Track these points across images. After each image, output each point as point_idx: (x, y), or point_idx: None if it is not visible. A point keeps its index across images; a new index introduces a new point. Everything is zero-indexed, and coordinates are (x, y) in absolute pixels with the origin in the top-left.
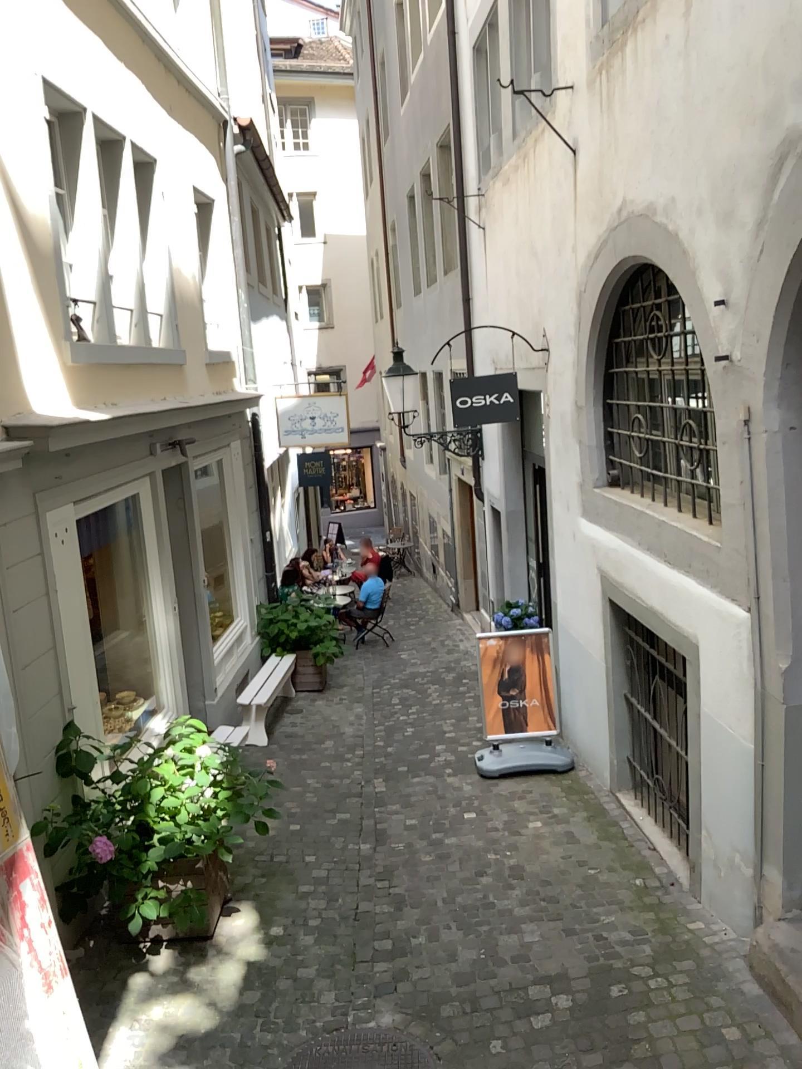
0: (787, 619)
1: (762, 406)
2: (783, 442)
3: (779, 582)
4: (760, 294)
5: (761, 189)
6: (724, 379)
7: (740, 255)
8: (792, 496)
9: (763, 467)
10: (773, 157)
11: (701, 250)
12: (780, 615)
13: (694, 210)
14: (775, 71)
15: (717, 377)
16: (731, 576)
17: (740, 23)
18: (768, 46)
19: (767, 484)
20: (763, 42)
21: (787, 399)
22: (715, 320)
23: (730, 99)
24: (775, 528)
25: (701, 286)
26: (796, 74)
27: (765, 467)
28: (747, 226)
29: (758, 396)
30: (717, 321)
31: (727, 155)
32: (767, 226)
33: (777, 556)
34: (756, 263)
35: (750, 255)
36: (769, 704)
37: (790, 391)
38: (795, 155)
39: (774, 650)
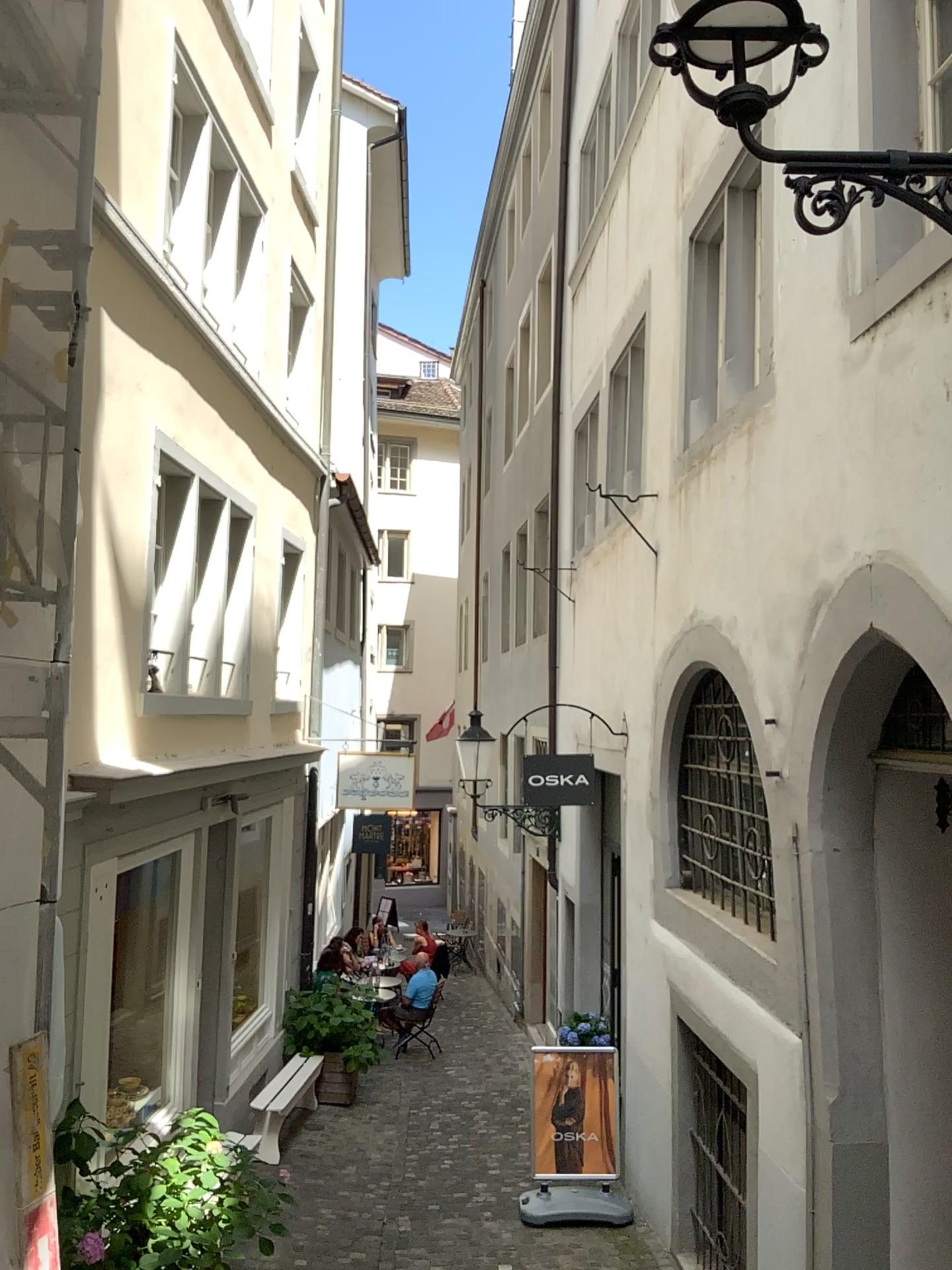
0: (835, 1046)
1: (809, 825)
2: (828, 861)
3: (828, 1007)
4: (803, 719)
5: (802, 627)
6: (776, 793)
7: (786, 681)
8: (837, 916)
9: (811, 884)
10: (811, 602)
11: (757, 669)
12: (829, 1042)
13: (752, 632)
14: (811, 532)
15: (770, 790)
16: (785, 996)
17: (786, 484)
18: (806, 510)
19: (815, 902)
20: (803, 505)
21: (830, 820)
22: (767, 736)
23: (780, 545)
24: (823, 948)
25: (757, 703)
26: (825, 539)
27: (813, 885)
28: (792, 657)
29: (805, 813)
30: (770, 737)
31: (776, 590)
32: (807, 659)
33: (825, 978)
34: (799, 691)
35: (795, 683)
36: (820, 1142)
37: (833, 813)
38: (827, 604)
39: (824, 1080)
